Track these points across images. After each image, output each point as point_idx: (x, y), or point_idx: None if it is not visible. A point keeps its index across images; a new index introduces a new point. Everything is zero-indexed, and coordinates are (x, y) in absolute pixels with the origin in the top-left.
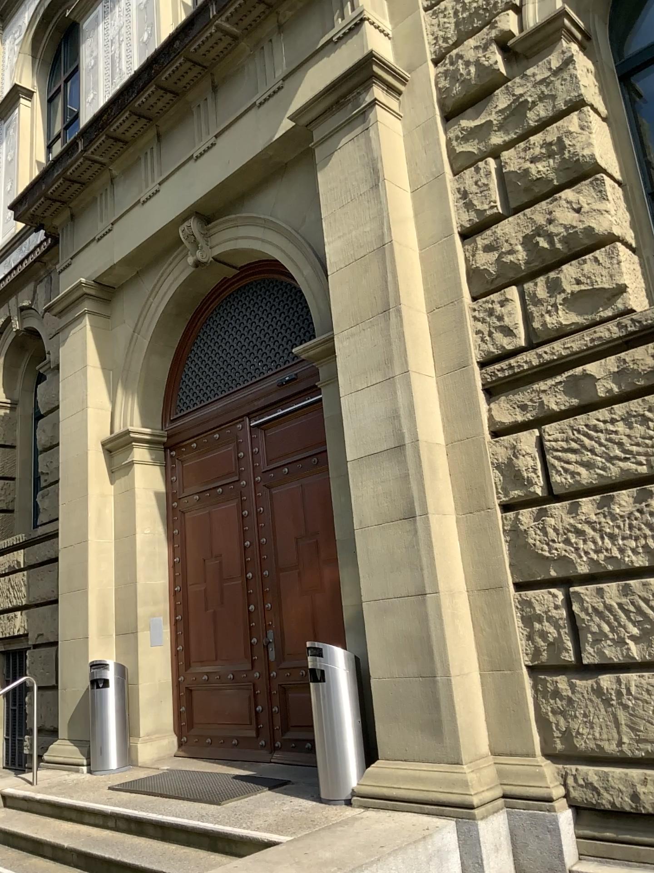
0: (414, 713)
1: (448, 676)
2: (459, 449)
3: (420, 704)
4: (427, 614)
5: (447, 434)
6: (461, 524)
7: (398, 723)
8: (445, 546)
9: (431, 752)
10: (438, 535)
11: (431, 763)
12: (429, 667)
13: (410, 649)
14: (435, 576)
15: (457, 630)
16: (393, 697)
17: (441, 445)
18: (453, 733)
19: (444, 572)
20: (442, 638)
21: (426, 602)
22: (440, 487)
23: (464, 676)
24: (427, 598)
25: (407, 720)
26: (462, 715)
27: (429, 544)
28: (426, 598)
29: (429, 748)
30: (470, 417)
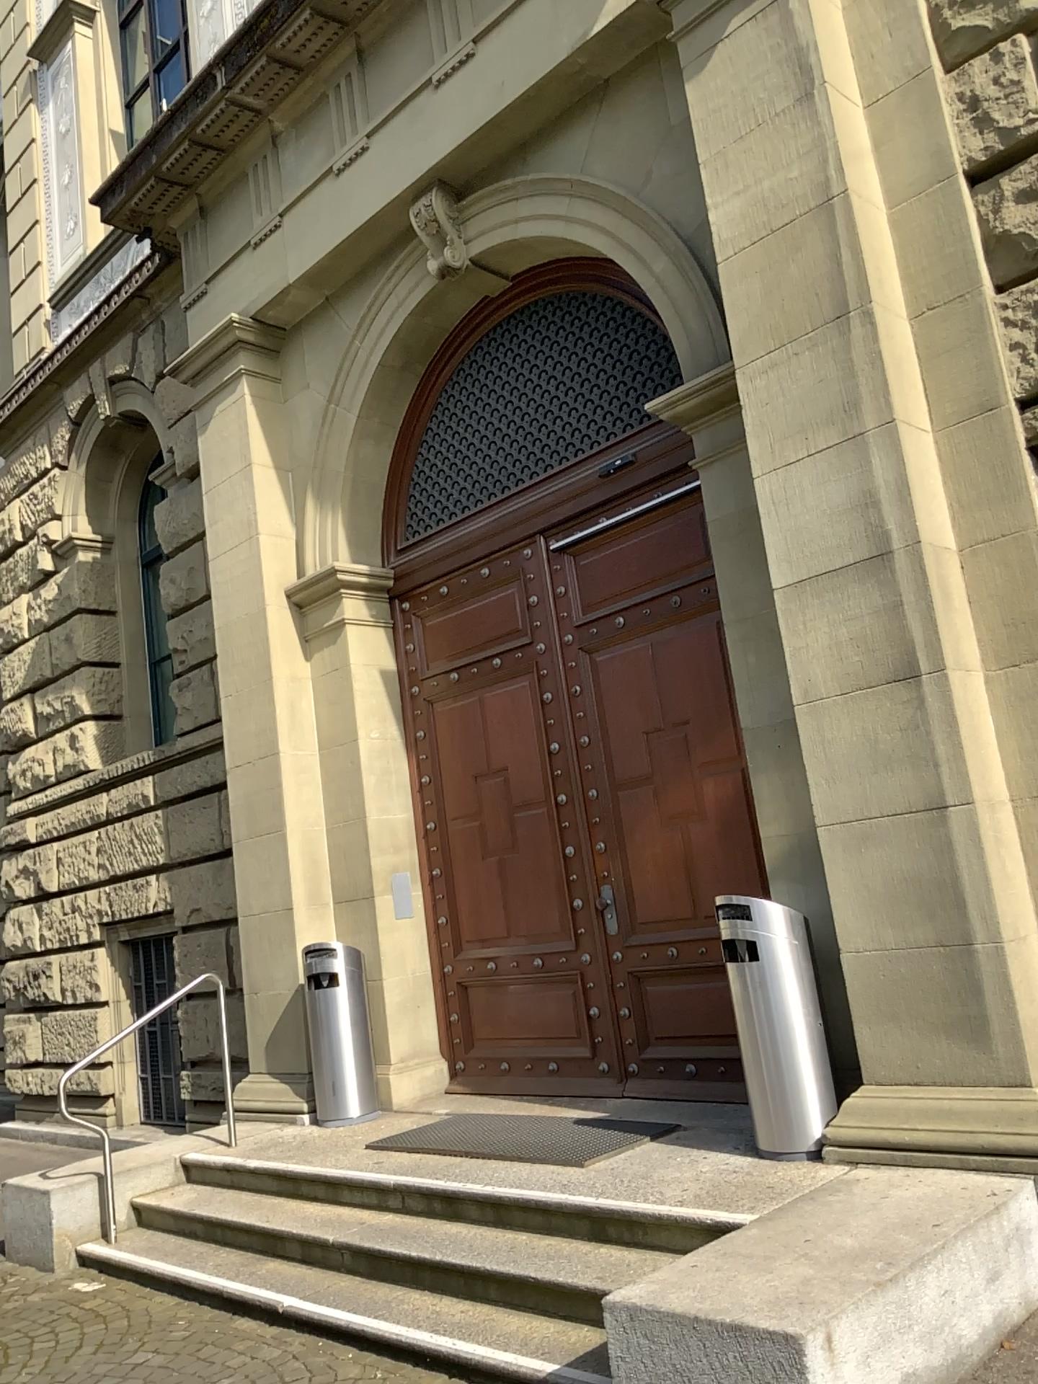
0: (930, 1005)
1: (998, 939)
2: (984, 555)
3: (941, 988)
4: (948, 838)
5: (962, 529)
6: (995, 683)
7: (901, 1022)
8: (975, 720)
9: (968, 1066)
10: (963, 703)
11: (970, 1084)
12: (957, 927)
13: (915, 899)
14: (962, 772)
15: (1010, 862)
16: (886, 979)
17: (954, 548)
18: (1014, 1034)
19: (978, 765)
20: (982, 876)
21: (947, 818)
22: (956, 620)
23: (1029, 938)
24: (948, 811)
25: (917, 1016)
26: (1031, 1004)
27: (947, 719)
28: (946, 810)
29: (965, 1061)
30: (1001, 498)
